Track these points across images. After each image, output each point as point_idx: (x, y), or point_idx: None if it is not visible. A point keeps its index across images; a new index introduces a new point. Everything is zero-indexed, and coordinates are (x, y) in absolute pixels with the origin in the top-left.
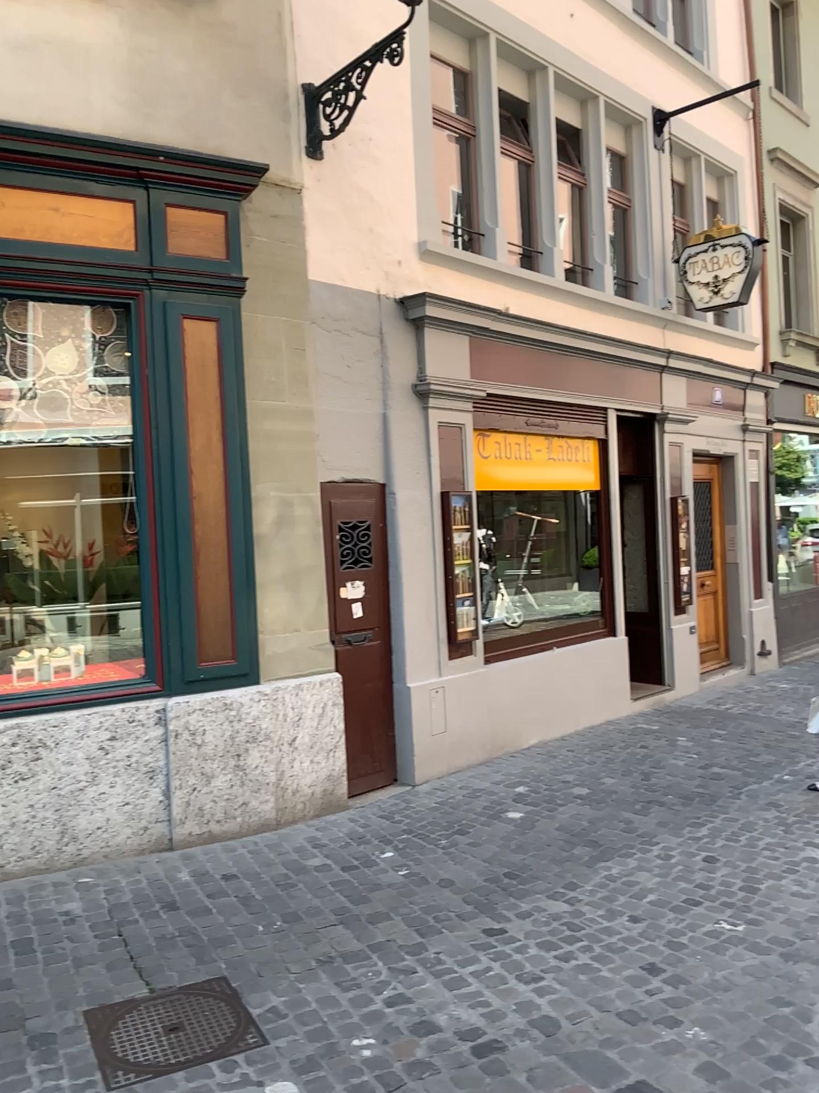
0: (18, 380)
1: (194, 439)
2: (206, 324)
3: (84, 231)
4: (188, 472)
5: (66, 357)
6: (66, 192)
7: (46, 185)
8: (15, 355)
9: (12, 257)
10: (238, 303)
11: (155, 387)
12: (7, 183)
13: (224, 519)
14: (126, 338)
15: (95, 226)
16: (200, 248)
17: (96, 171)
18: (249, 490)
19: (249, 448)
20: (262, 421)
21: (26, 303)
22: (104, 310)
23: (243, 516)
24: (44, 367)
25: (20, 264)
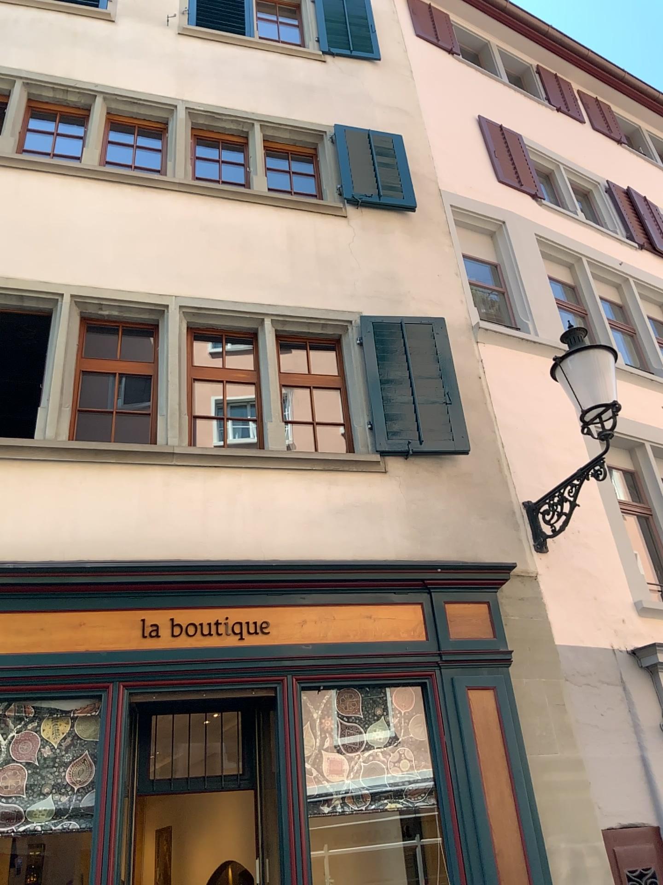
0: (347, 754)
1: (490, 795)
2: (485, 691)
3: (389, 629)
4: (489, 828)
5: (380, 731)
6: (375, 603)
7: (362, 600)
8: (344, 733)
9: (342, 656)
10: (507, 671)
11: (452, 750)
12: (337, 603)
13: (527, 875)
14: (423, 710)
15: (396, 625)
16: (471, 630)
17: (395, 585)
18: (543, 843)
19: (536, 801)
20: (543, 773)
21: (350, 690)
22: (405, 688)
23: (543, 872)
24: (365, 741)
25: (347, 660)
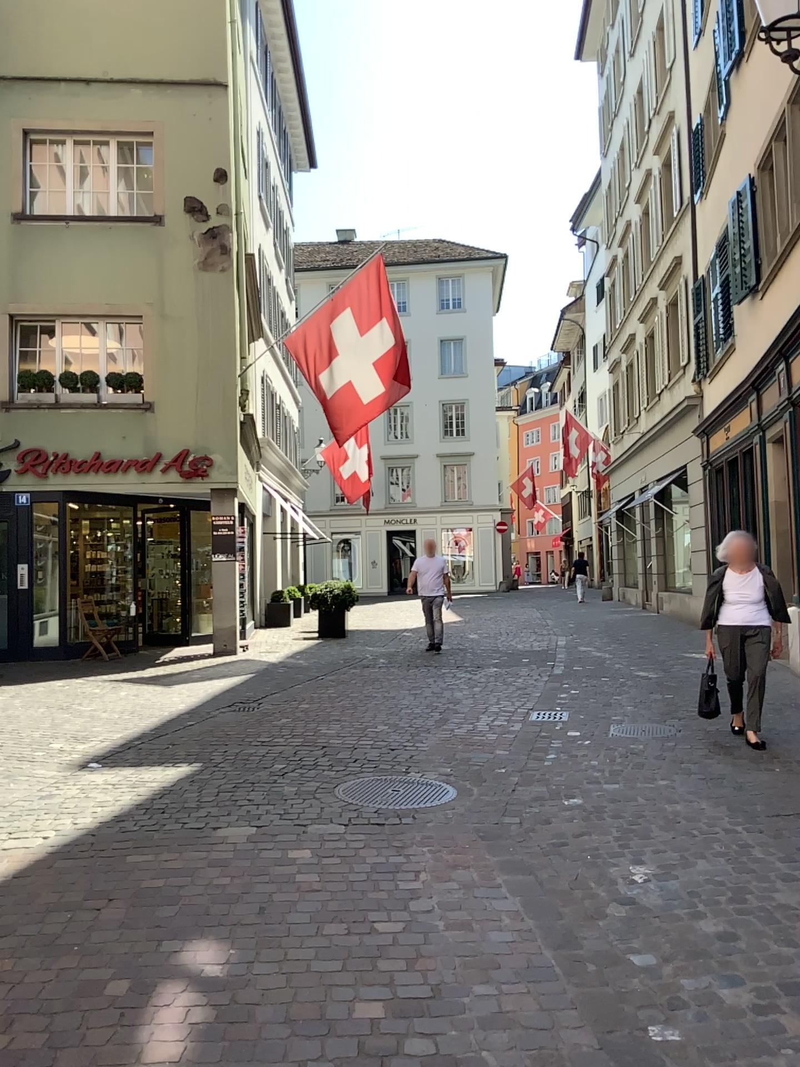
0: None
1: None
2: None
3: None
4: None
5: None
6: None
7: None
8: None
9: None
10: None
11: None
12: None
13: None
14: None
15: None
16: None
17: None
18: None
19: None
20: None
21: None
22: None
23: None
24: None
25: None
